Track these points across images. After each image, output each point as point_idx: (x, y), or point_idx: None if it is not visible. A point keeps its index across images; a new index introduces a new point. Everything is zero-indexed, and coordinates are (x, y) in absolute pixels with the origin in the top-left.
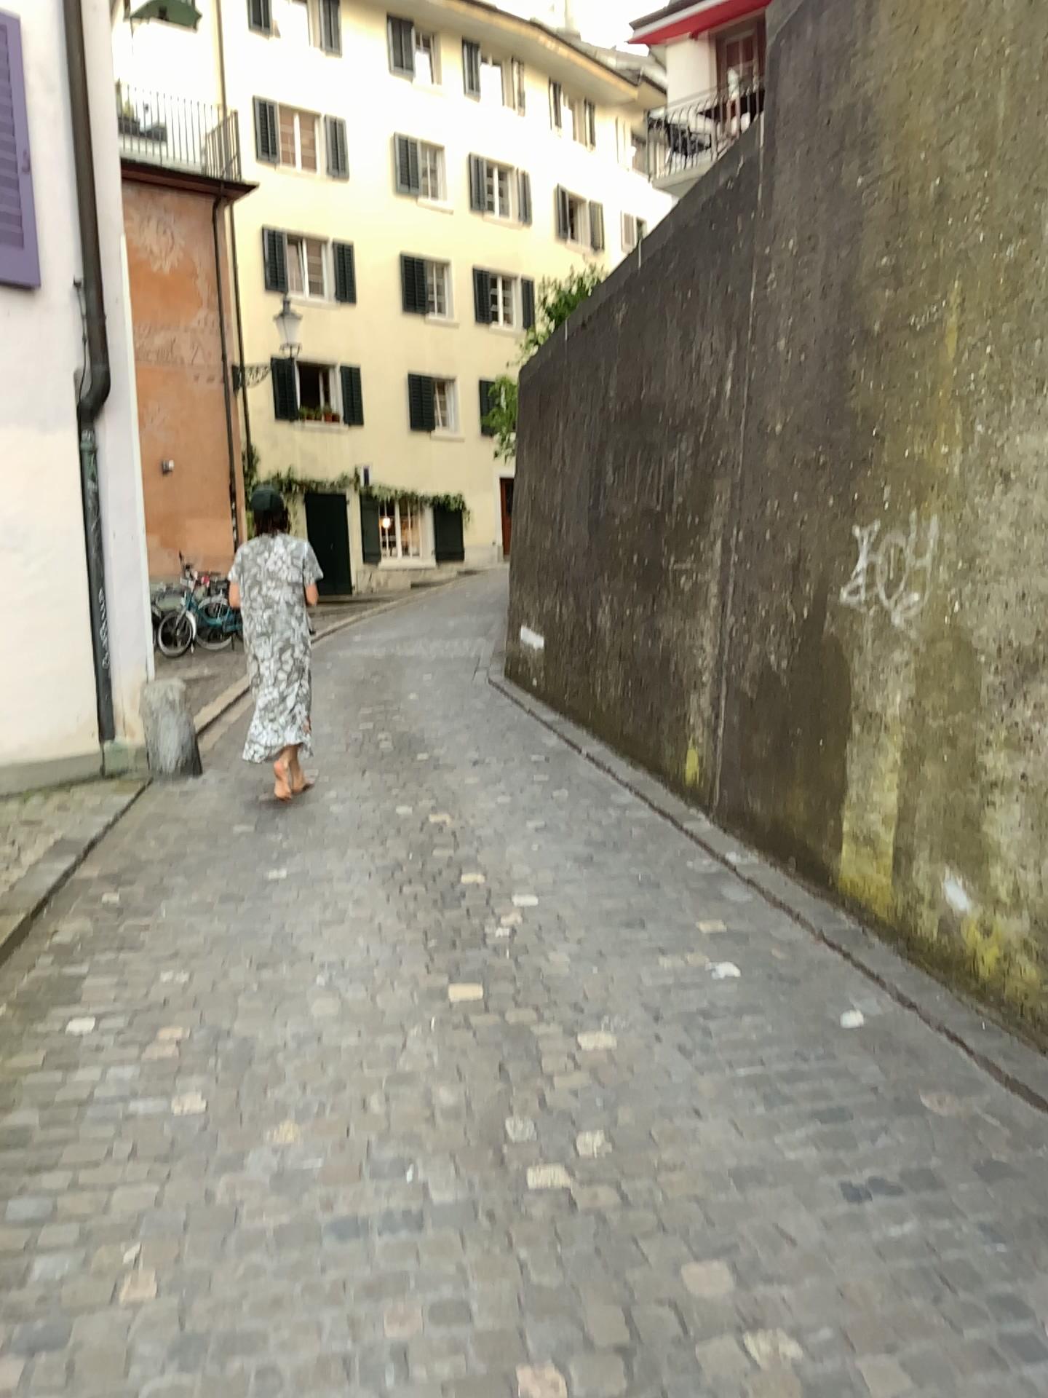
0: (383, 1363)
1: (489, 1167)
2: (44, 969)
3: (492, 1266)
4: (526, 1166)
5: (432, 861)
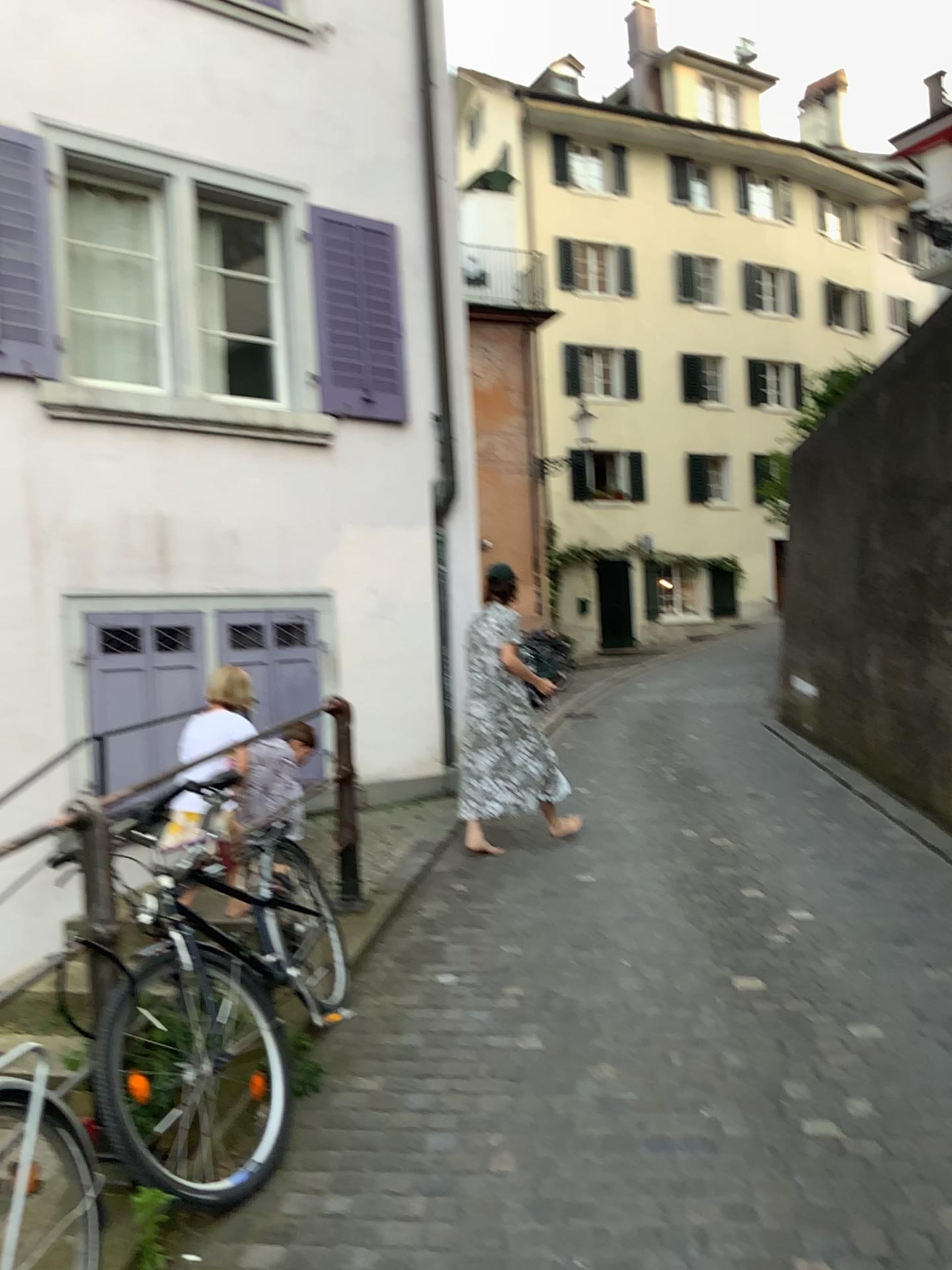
0: (687, 1239)
1: (769, 1114)
2: (415, 937)
3: (772, 1185)
4: (800, 1117)
5: (715, 875)
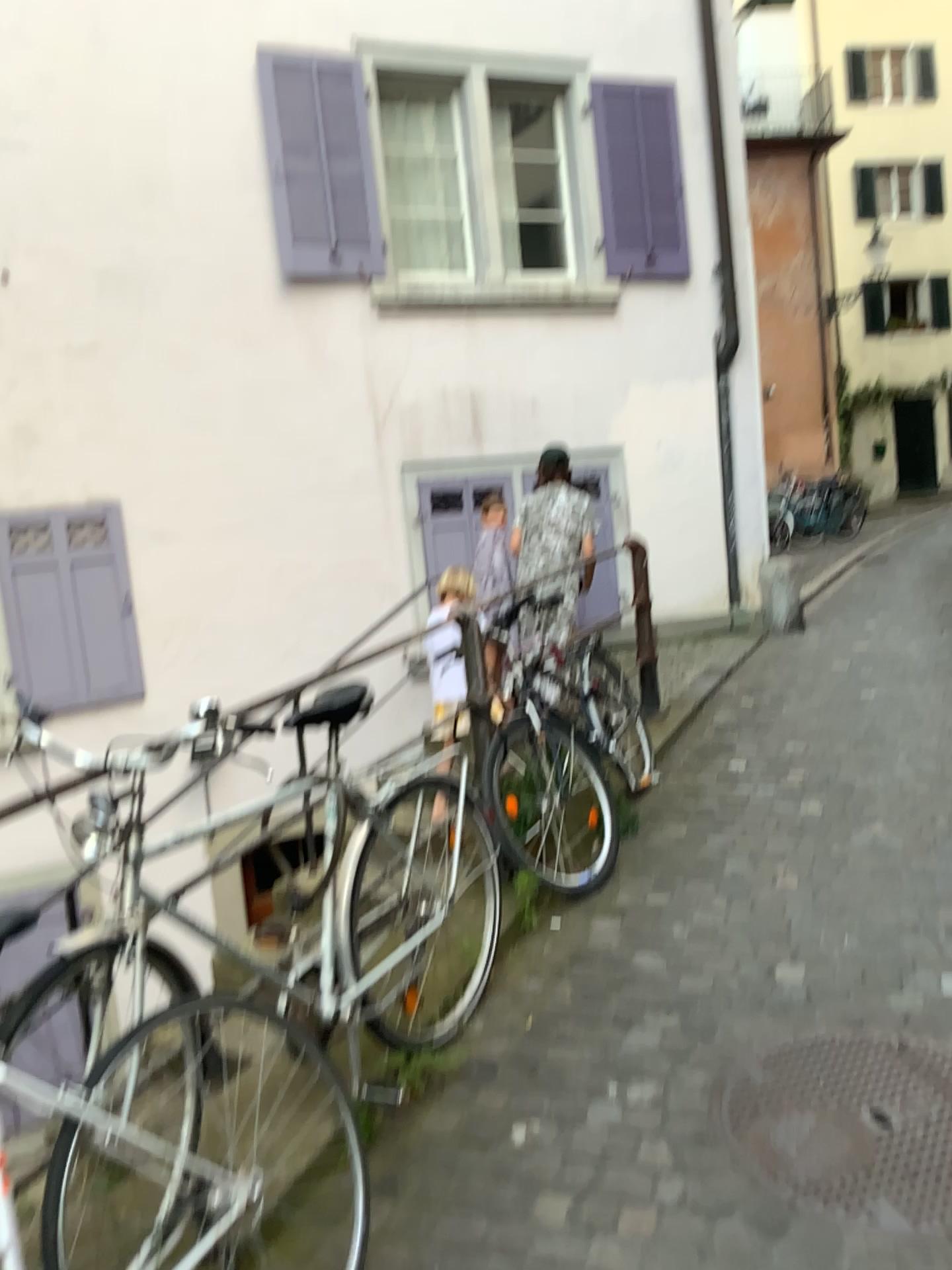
0: (935, 931)
1: None
2: (710, 737)
3: None
4: None
5: None
